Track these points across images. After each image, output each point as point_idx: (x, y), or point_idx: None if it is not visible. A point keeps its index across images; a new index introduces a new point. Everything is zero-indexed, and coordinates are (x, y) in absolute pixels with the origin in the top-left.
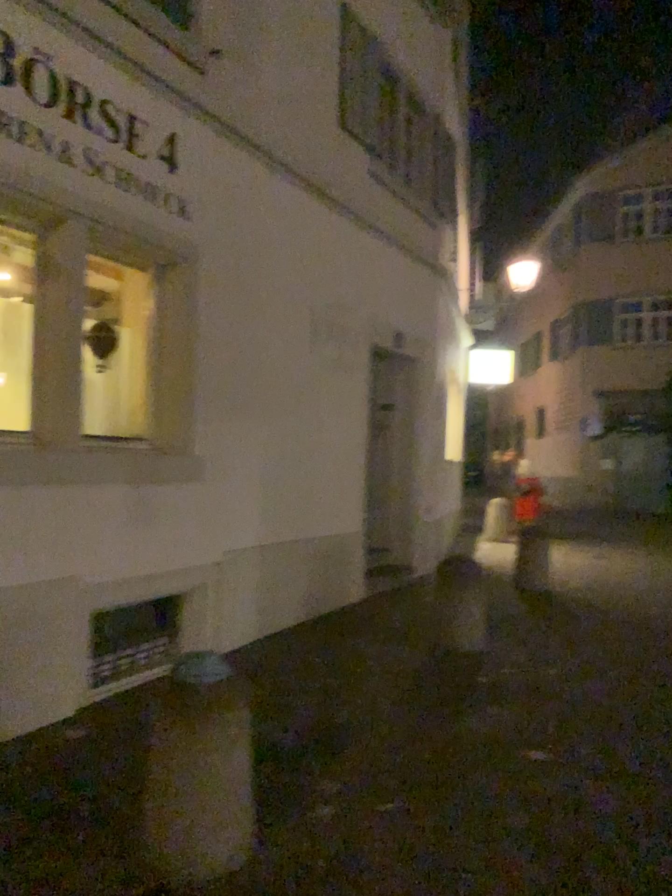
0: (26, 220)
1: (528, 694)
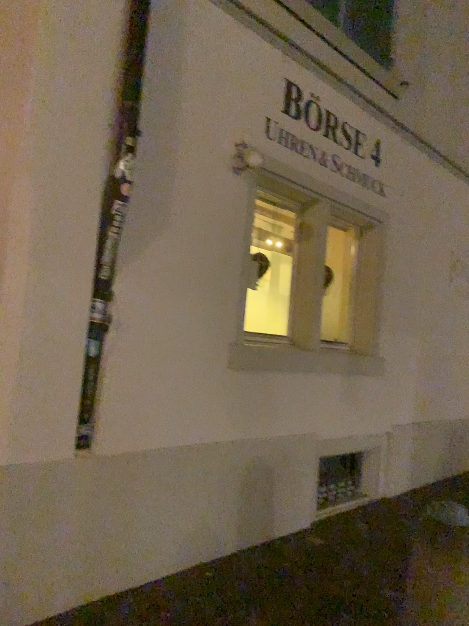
0: (294, 201)
1: None
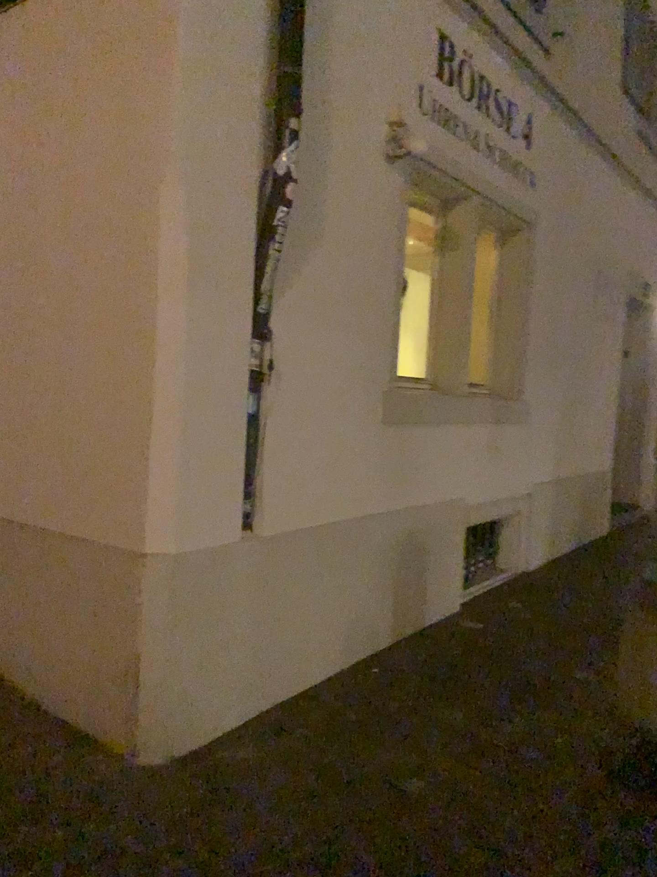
0: (435, 199)
1: None
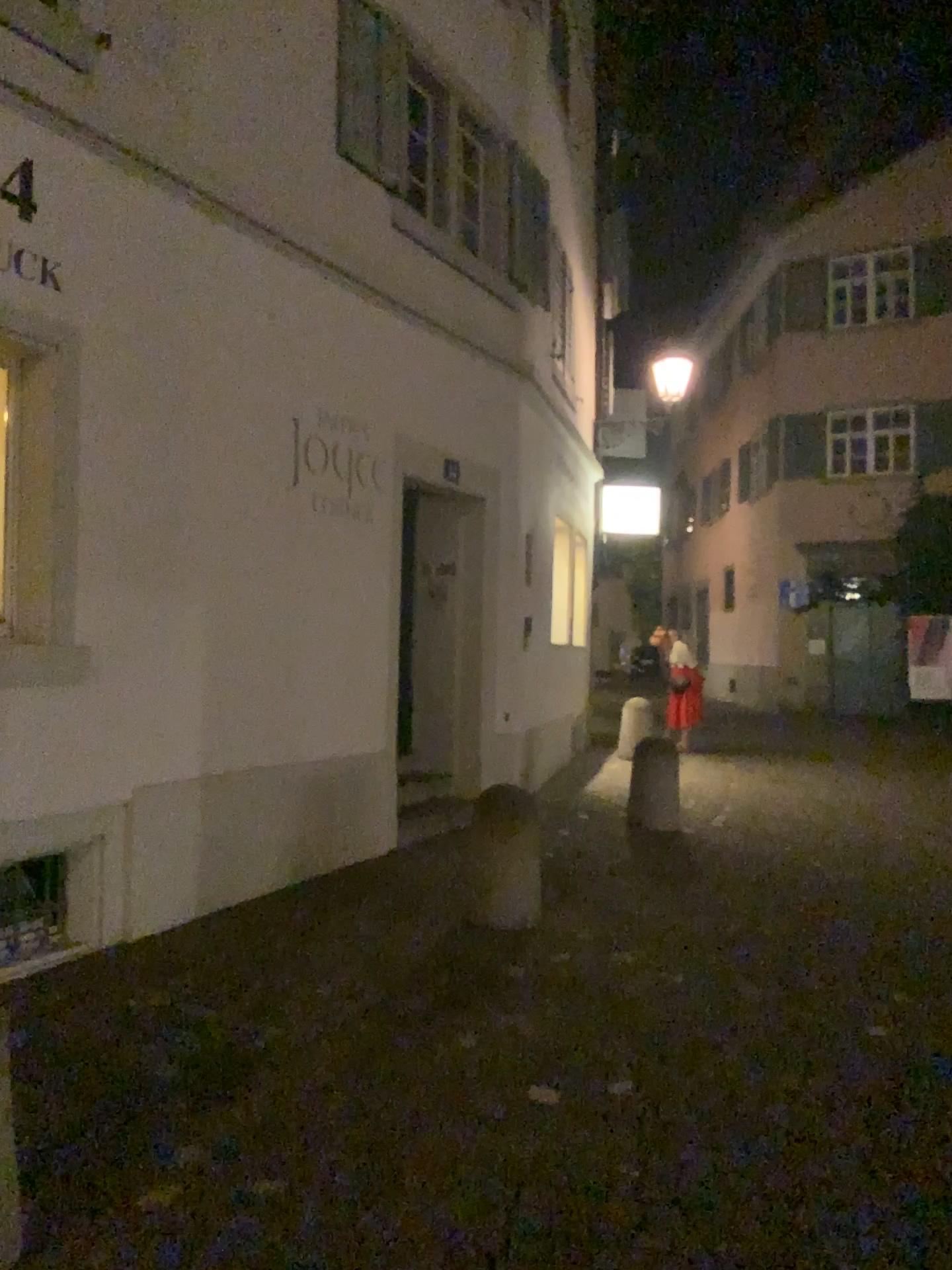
0: None
1: (573, 996)
